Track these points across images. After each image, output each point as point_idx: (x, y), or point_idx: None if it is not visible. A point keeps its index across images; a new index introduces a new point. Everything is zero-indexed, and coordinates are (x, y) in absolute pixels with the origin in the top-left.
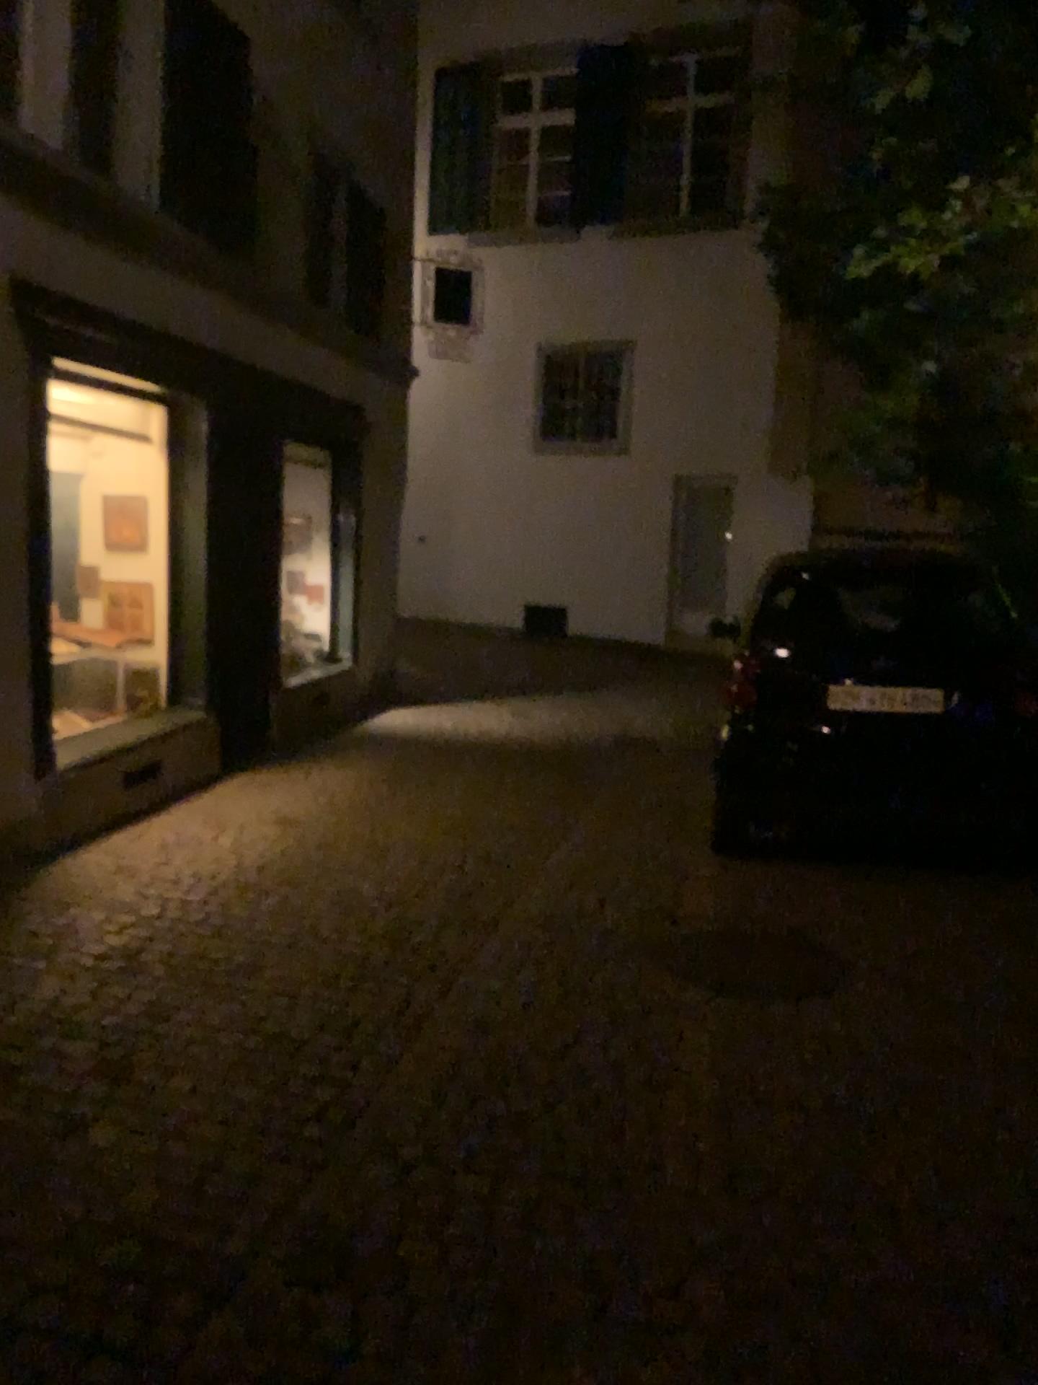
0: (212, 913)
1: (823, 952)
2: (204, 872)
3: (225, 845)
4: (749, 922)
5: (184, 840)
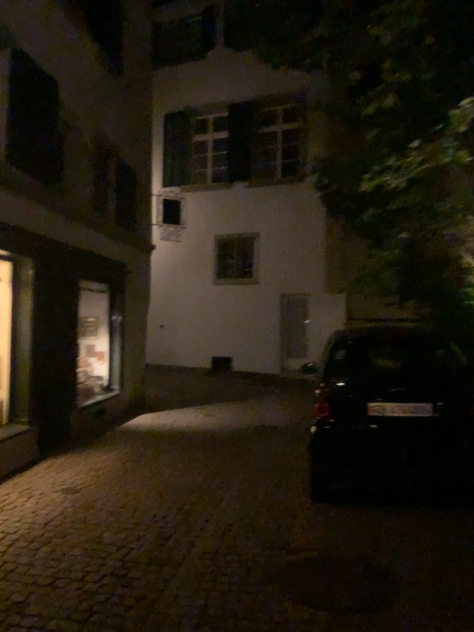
0: (3, 558)
1: (377, 569)
2: (7, 527)
3: (26, 506)
4: (331, 546)
5: (3, 504)
